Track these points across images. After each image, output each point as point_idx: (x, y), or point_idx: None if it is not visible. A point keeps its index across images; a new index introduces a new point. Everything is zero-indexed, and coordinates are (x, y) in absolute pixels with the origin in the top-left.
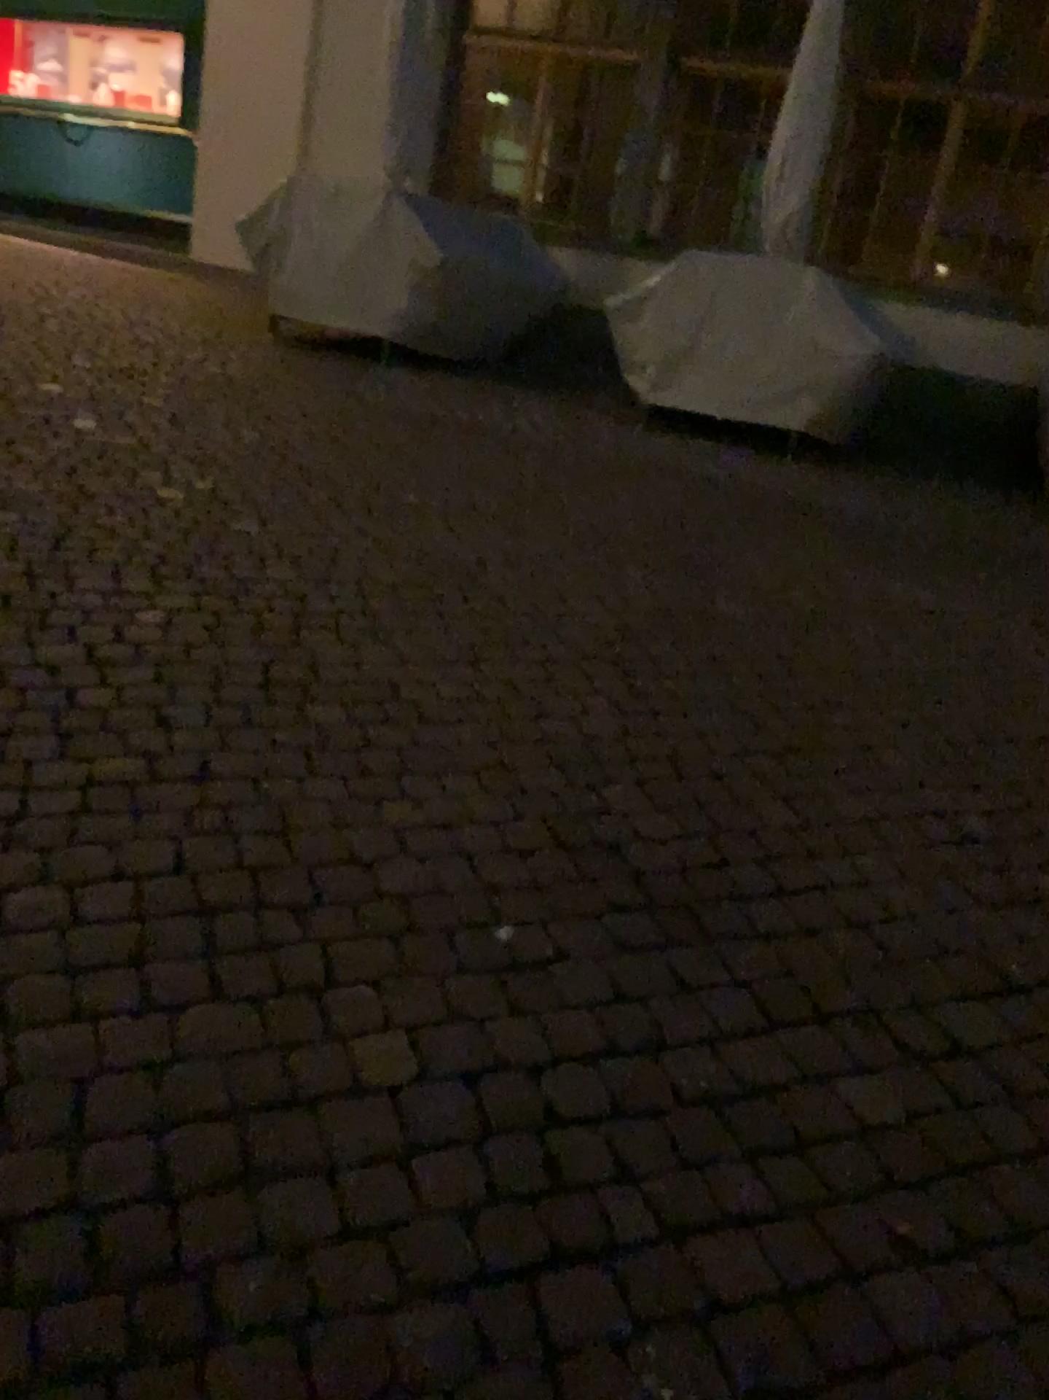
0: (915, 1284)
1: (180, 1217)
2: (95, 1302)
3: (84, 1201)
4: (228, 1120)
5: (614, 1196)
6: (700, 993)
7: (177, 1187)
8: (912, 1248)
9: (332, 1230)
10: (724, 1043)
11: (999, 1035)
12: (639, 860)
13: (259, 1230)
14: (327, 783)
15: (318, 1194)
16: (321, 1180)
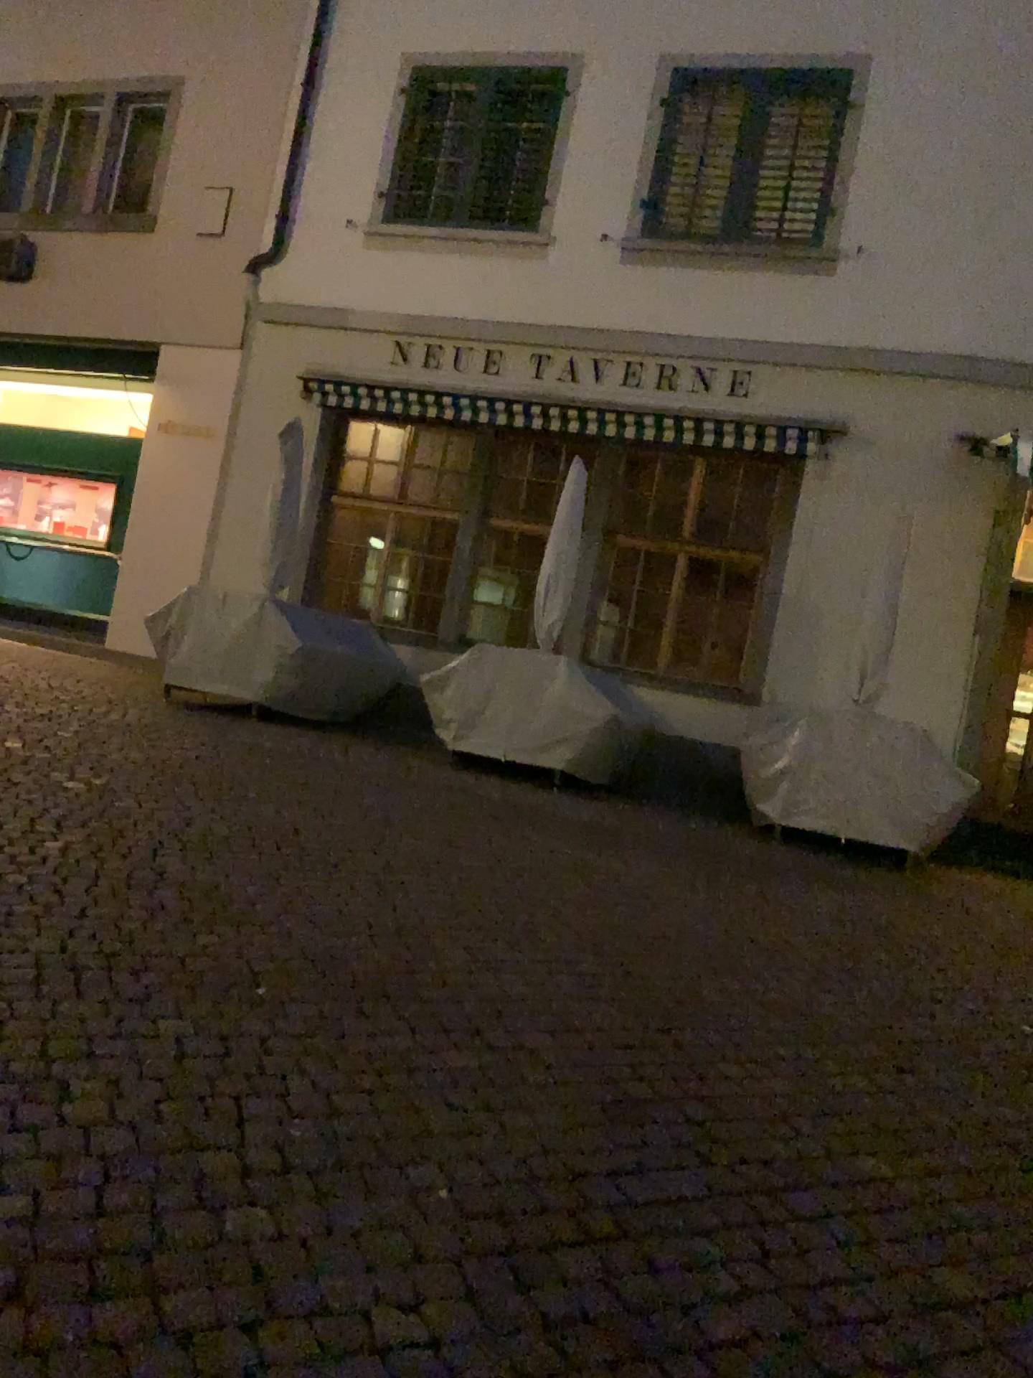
0: (449, 1117)
1: (52, 1061)
2: (5, 1081)
3: (0, 1054)
4: (81, 1038)
5: (293, 1079)
6: (373, 1022)
7: (51, 1054)
8: (453, 1105)
9: (132, 1071)
10: (379, 1039)
11: (550, 1047)
12: (356, 970)
13: (94, 1069)
14: (162, 924)
15: (127, 1062)
16: (129, 1059)
